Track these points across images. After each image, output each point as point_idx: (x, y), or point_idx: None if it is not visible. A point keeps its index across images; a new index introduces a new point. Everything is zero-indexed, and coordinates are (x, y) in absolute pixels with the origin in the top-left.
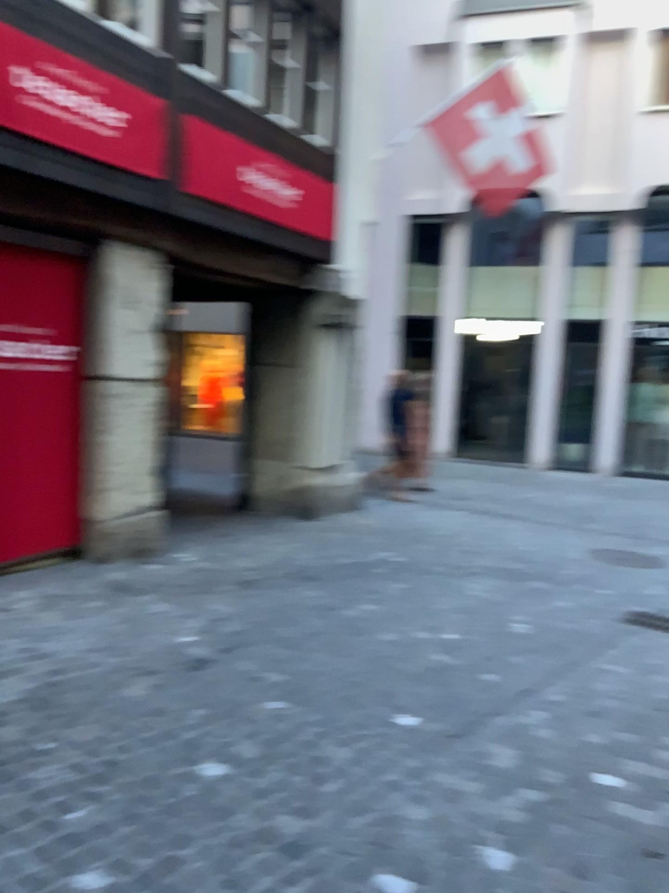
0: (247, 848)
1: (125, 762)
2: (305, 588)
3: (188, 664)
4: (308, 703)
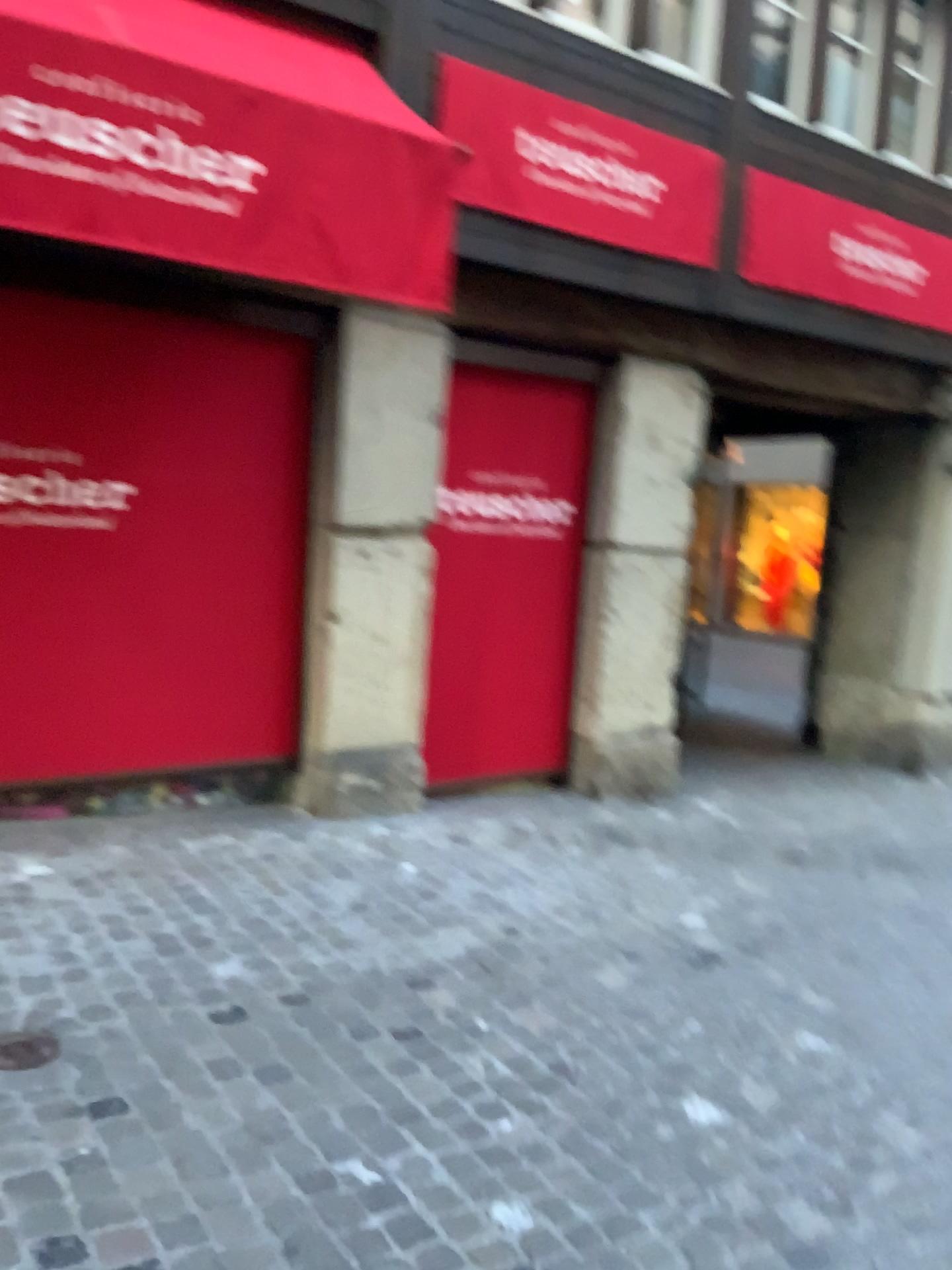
0: (738, 1238)
1: (587, 1070)
2: (895, 878)
3: (697, 956)
4: (872, 1052)
